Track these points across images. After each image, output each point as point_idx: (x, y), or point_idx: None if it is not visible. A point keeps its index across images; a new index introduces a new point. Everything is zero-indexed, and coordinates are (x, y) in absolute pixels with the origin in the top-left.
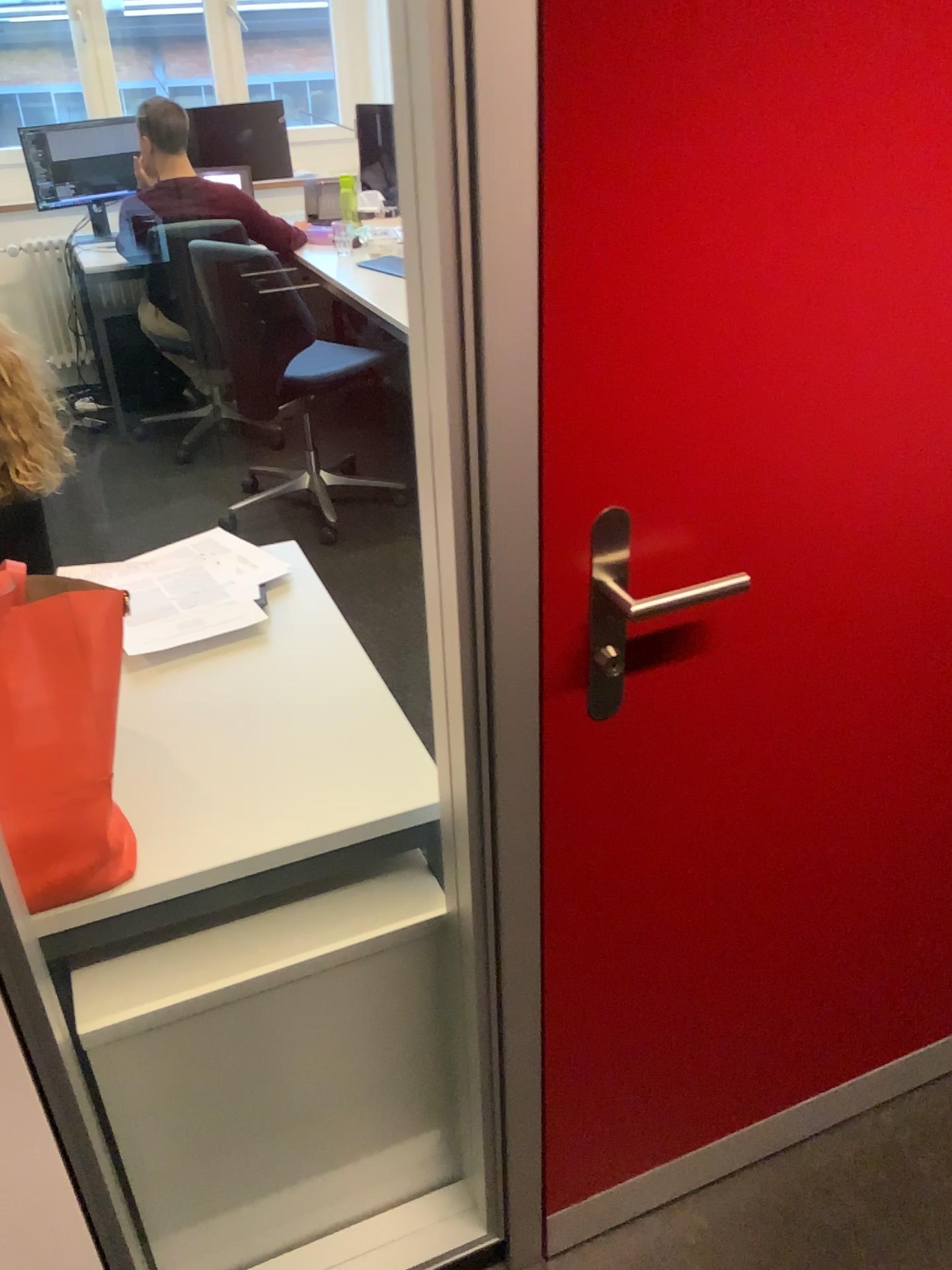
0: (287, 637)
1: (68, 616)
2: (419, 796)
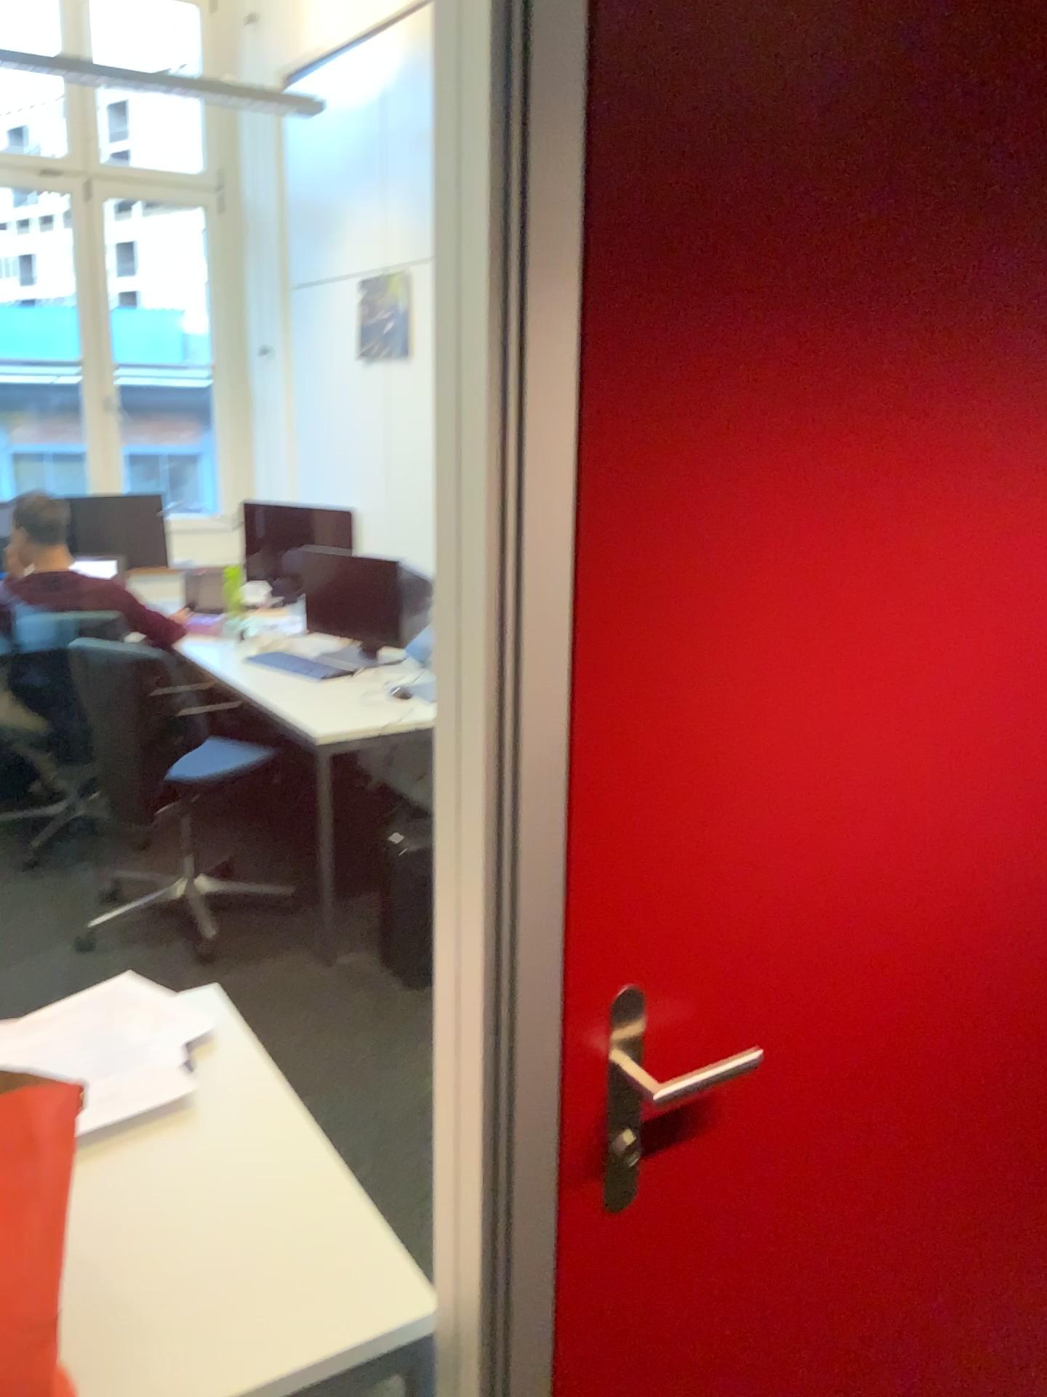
0: (219, 1108)
1: (9, 1117)
2: (399, 1308)
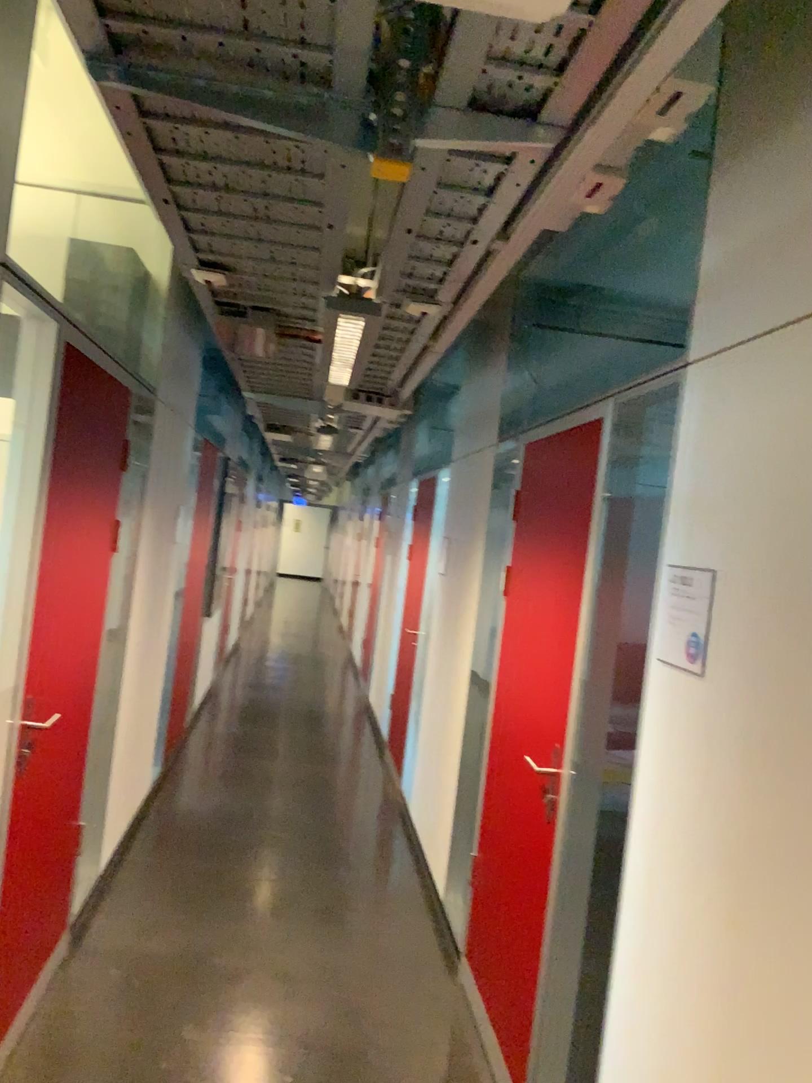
0: None
1: None
2: None
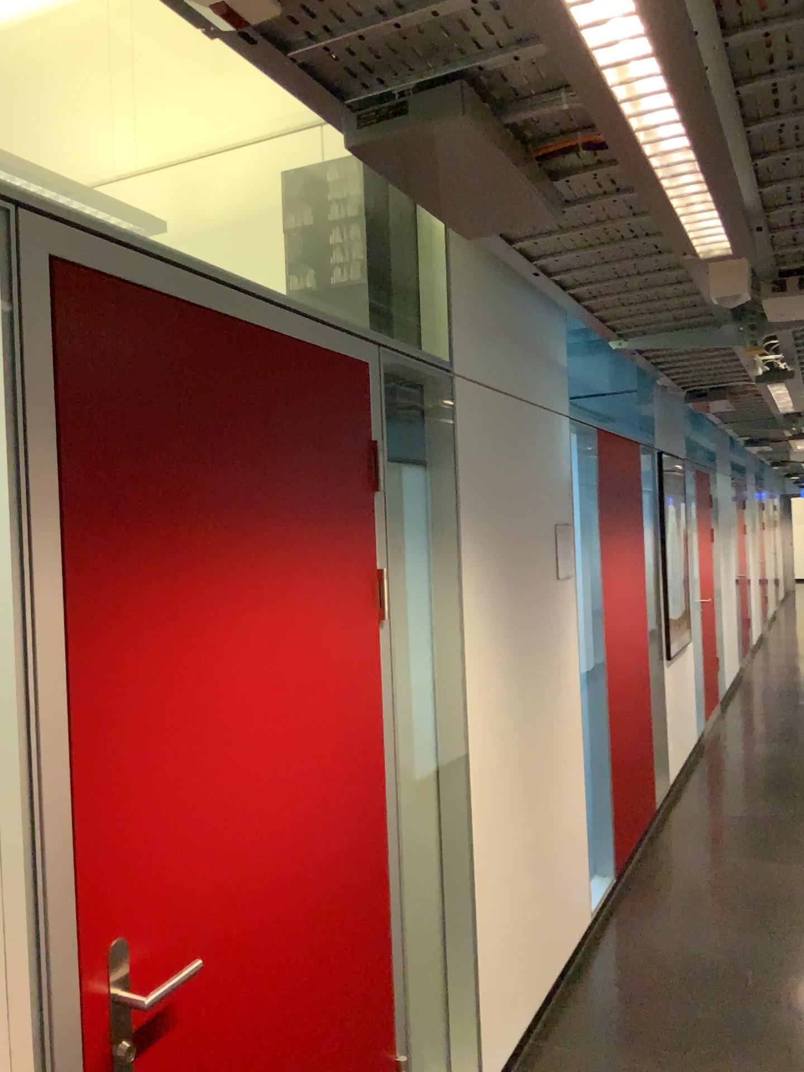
0: None
1: None
2: None
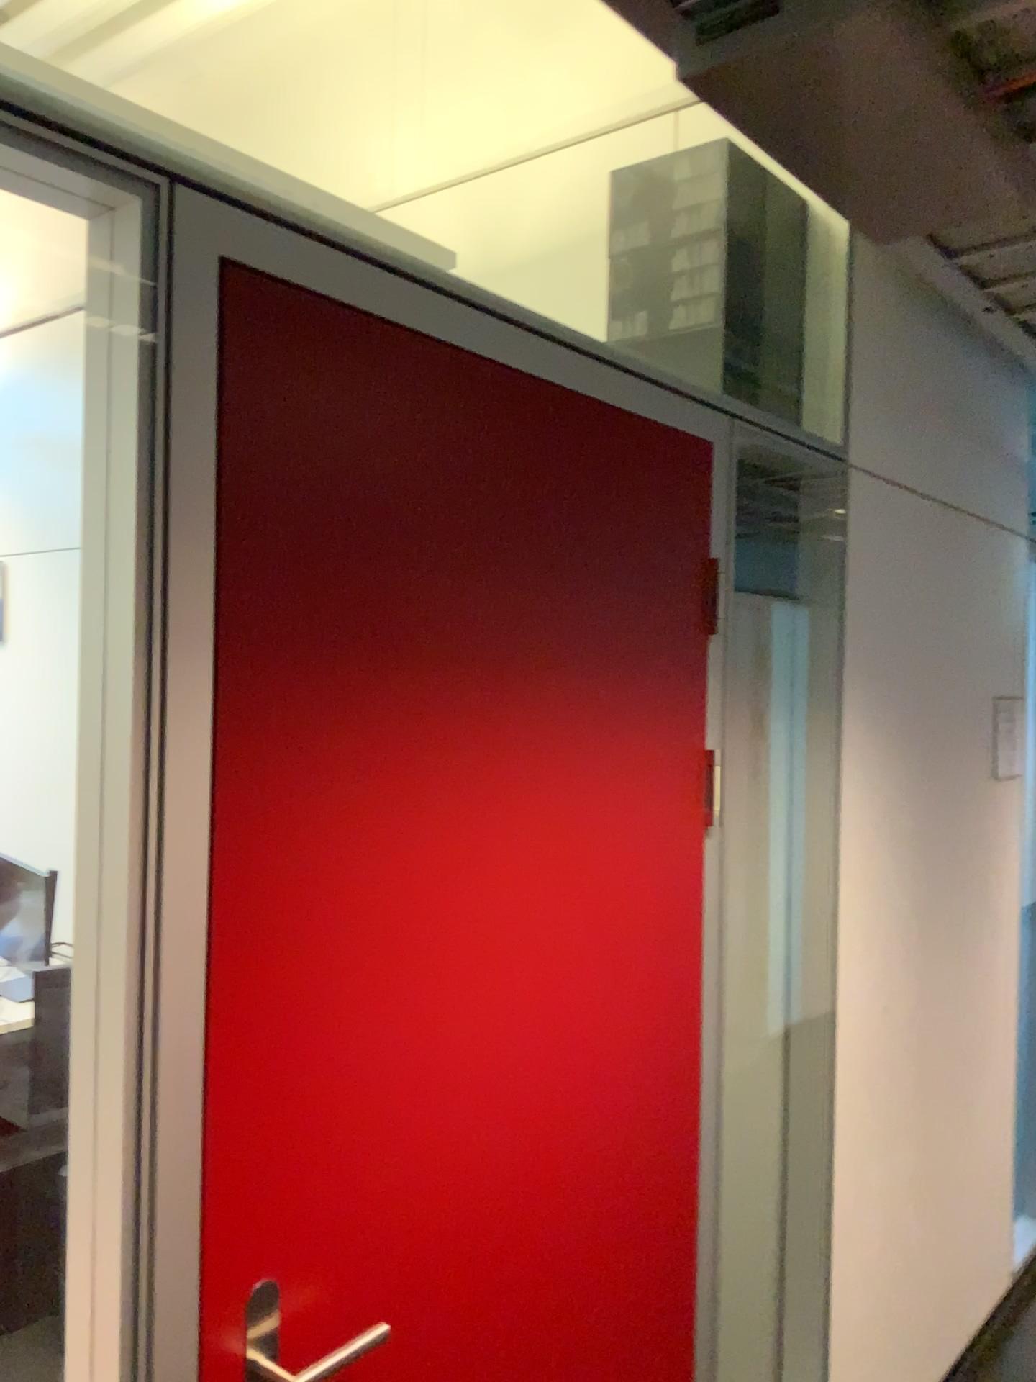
0: None
1: None
2: None
